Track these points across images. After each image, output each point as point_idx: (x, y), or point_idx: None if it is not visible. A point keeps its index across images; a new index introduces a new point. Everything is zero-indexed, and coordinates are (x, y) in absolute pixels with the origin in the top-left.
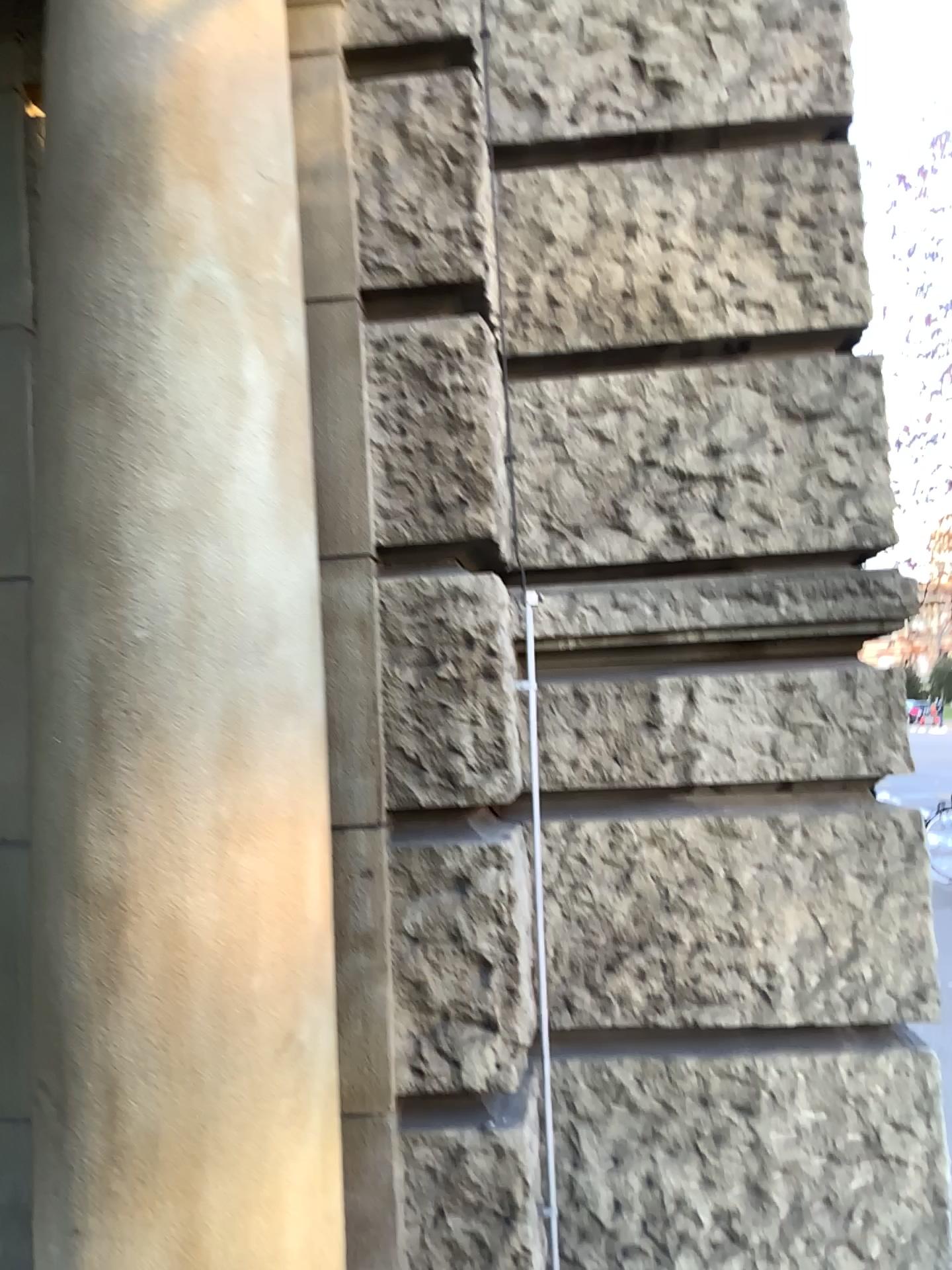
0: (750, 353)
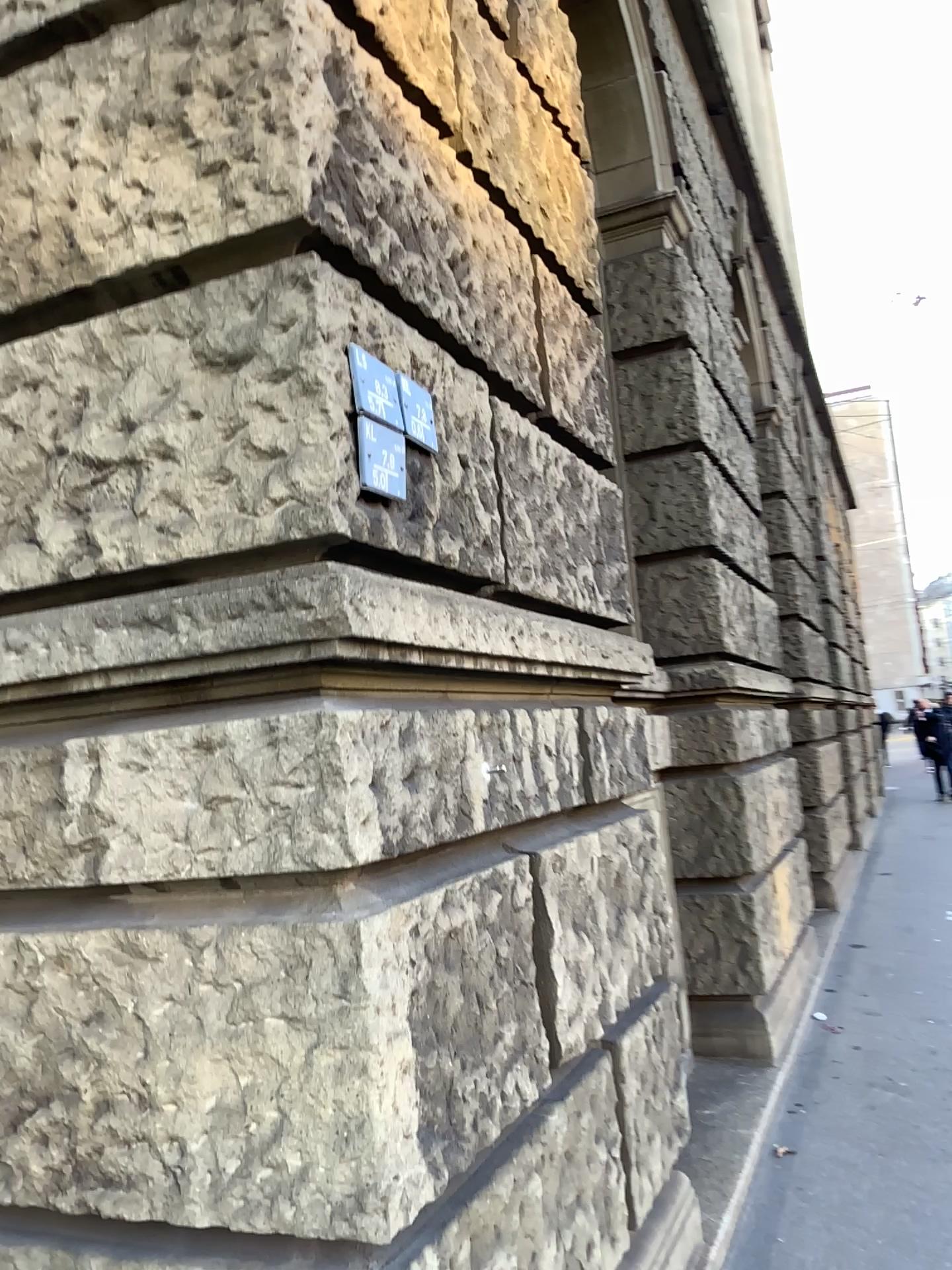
0: (192, 287)
